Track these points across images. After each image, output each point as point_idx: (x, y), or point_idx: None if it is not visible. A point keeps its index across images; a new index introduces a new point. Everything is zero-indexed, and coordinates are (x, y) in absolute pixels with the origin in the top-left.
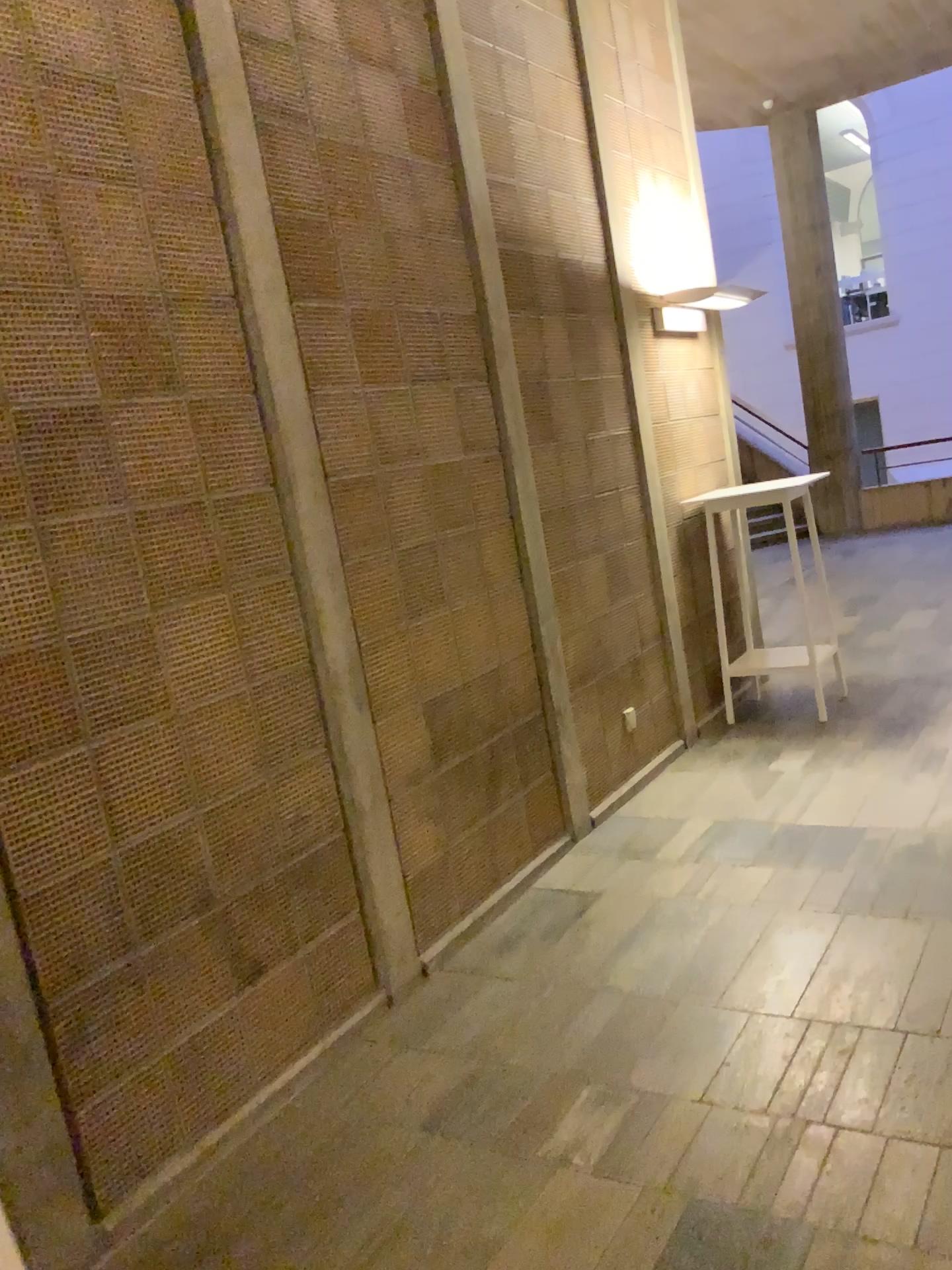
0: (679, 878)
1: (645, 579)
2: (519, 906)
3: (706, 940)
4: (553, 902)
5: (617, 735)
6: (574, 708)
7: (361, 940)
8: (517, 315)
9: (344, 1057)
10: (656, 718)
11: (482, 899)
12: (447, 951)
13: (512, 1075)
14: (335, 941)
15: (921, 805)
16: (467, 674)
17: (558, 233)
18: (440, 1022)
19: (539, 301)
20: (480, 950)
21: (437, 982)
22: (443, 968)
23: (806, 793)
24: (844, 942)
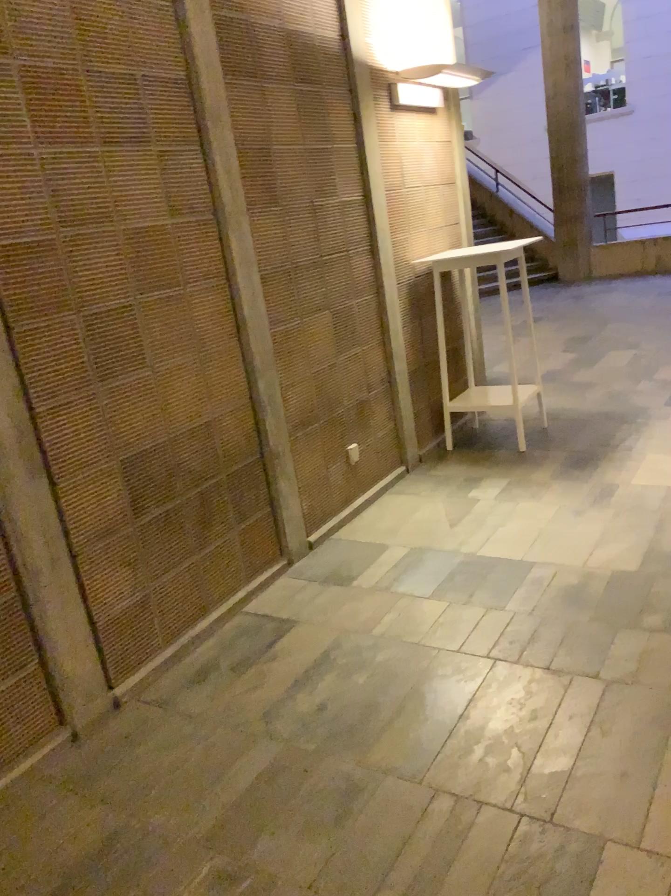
0: (363, 611)
1: (373, 330)
2: (223, 631)
3: (367, 684)
4: (252, 628)
5: (338, 468)
6: (291, 449)
7: (42, 686)
8: (235, 82)
9: (11, 802)
10: (379, 448)
11: (188, 627)
12: (145, 680)
13: (148, 840)
14: (7, 694)
15: (585, 544)
16: (172, 427)
17: (287, 4)
18: (109, 764)
19: (262, 69)
20: (174, 680)
21: (123, 716)
22: (135, 699)
23: (492, 523)
24: (487, 695)
